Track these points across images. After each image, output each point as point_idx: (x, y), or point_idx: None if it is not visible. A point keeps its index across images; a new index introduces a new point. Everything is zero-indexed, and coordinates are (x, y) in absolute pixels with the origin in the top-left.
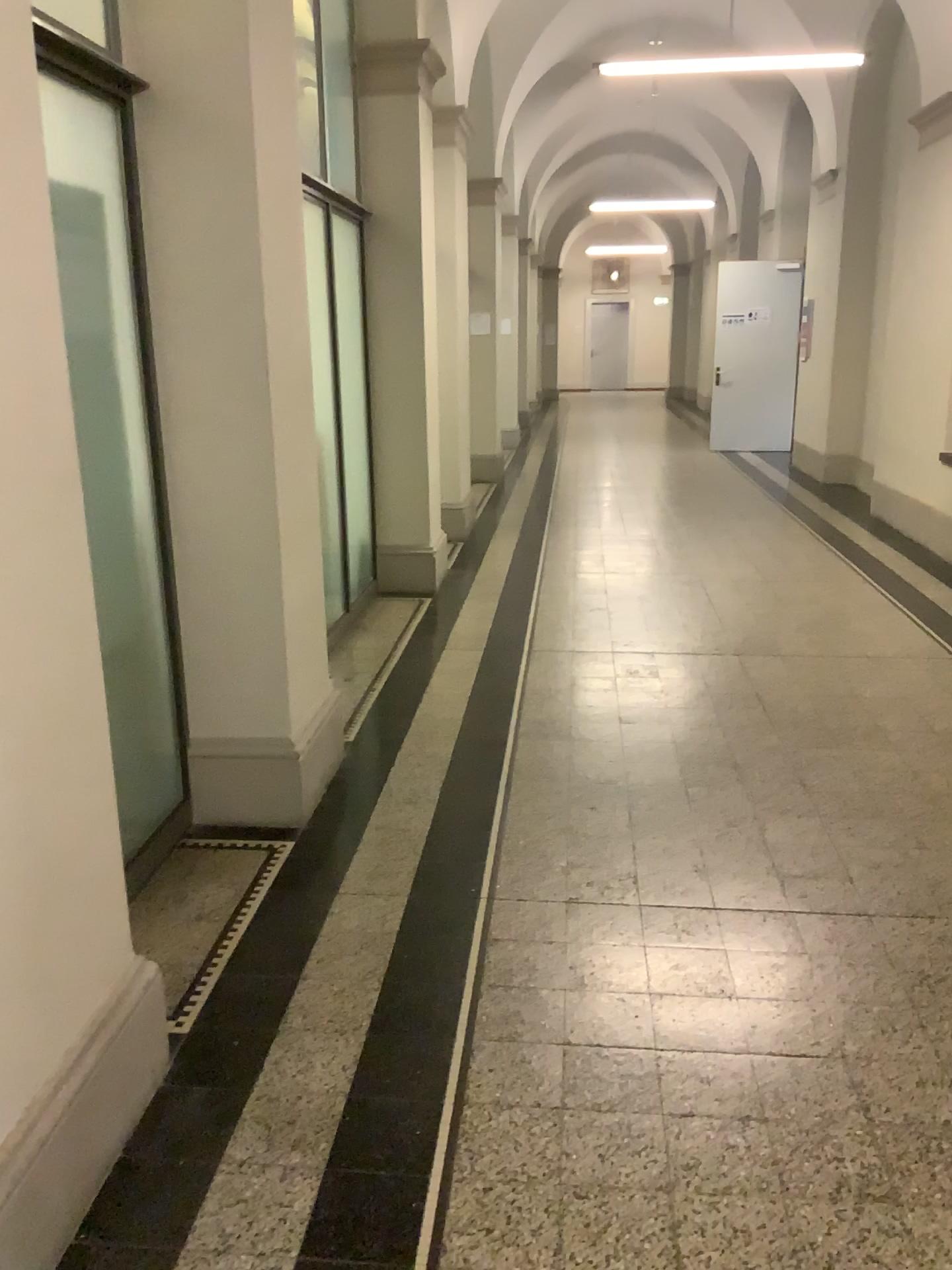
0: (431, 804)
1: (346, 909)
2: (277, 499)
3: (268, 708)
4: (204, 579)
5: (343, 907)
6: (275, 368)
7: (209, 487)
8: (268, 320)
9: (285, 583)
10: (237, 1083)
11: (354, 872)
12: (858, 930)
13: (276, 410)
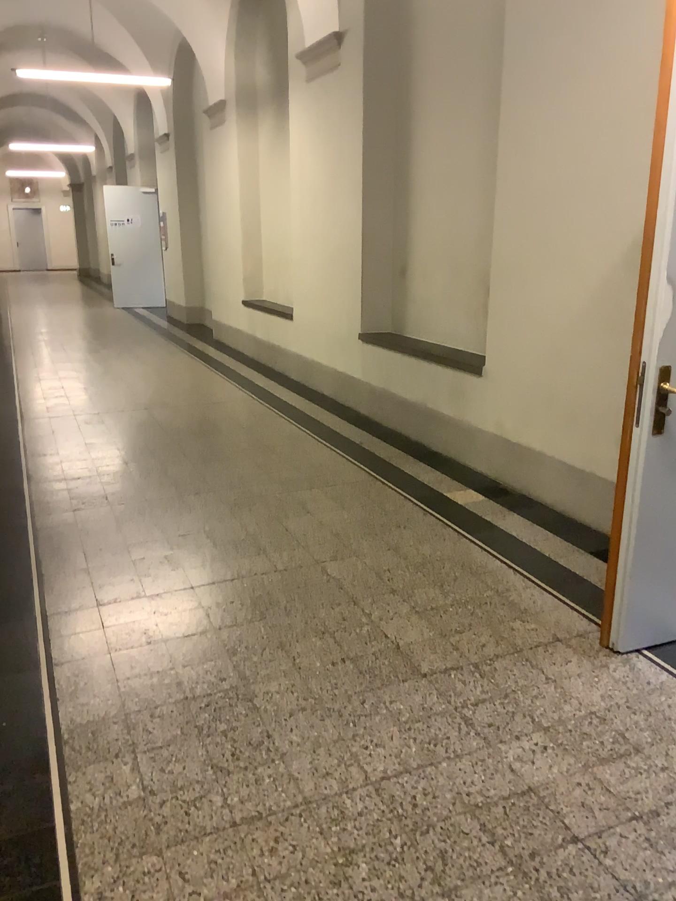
0: None
1: None
2: None
3: None
4: None
5: None
6: None
7: None
8: None
9: None
10: None
11: None
12: (209, 495)
13: None
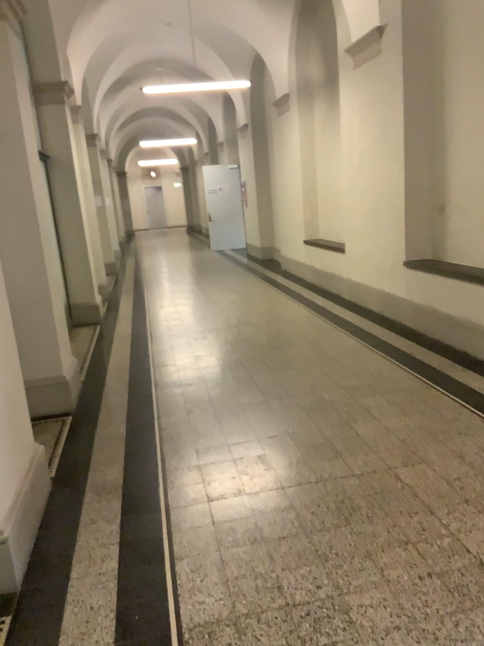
0: (125, 394)
1: (103, 430)
2: (48, 277)
3: (53, 363)
4: (20, 313)
5: (101, 430)
6: (42, 225)
7: (19, 275)
8: (38, 206)
9: (55, 310)
10: (81, 482)
11: (101, 420)
12: (290, 401)
13: (44, 241)
